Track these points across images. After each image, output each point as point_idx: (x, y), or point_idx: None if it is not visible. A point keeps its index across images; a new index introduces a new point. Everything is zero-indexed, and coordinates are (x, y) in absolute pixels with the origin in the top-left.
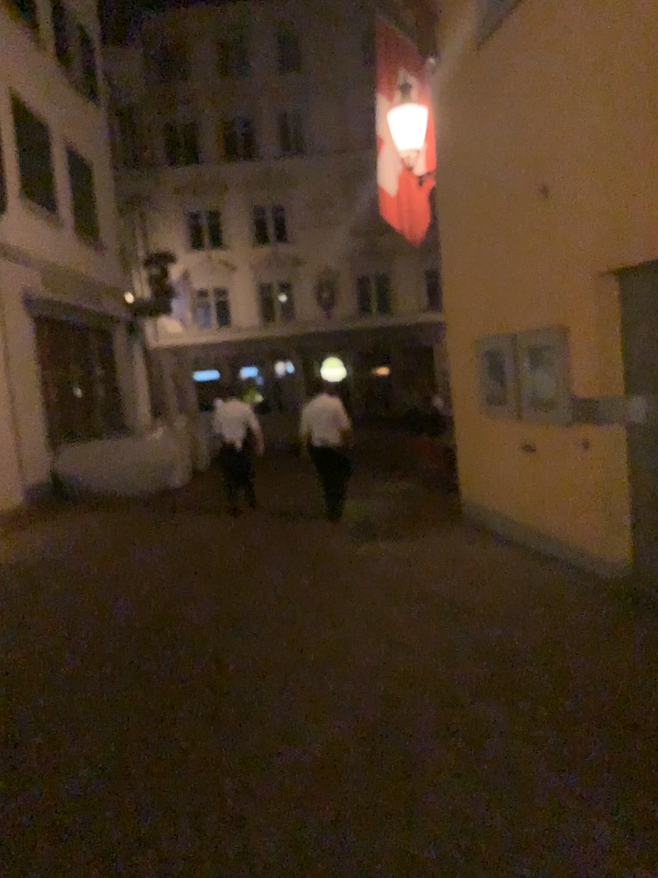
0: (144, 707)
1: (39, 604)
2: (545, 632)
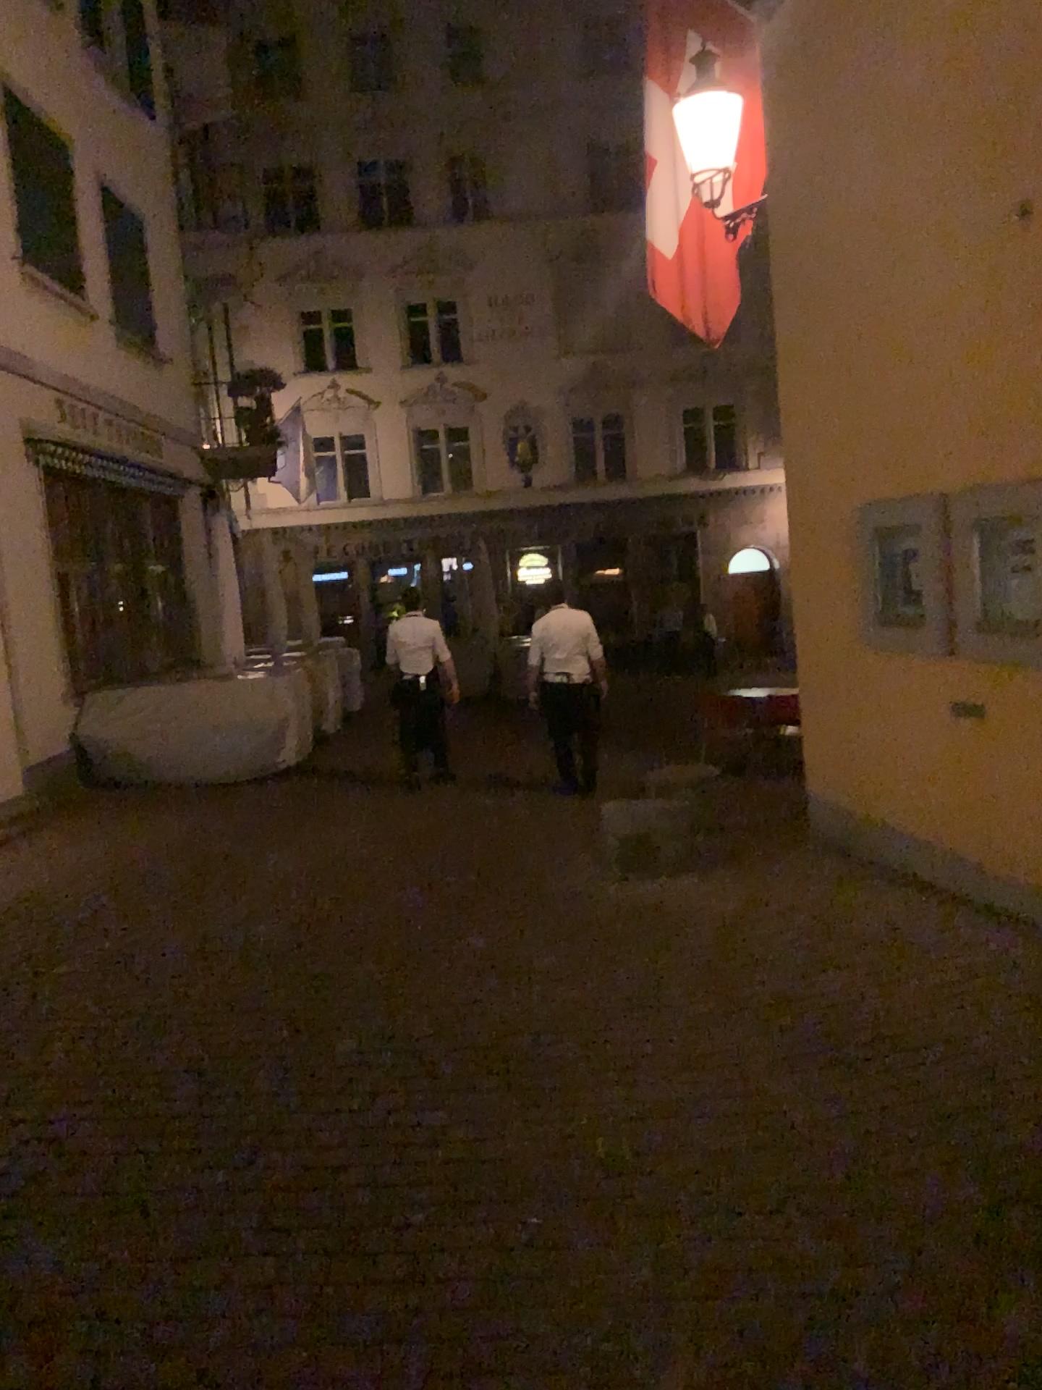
0: (258, 1282)
1: (38, 1012)
2: None
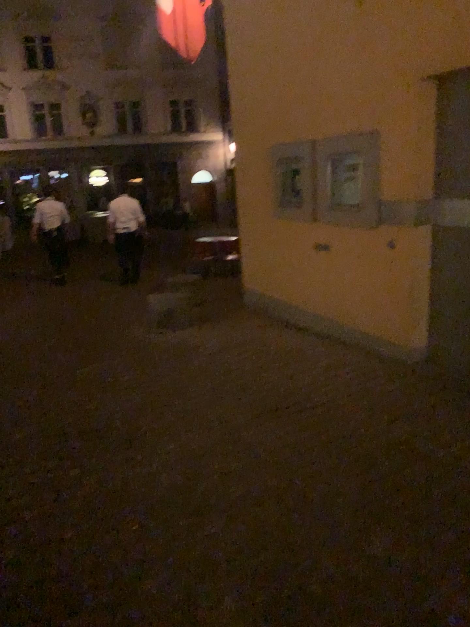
0: None
1: None
2: (385, 426)
